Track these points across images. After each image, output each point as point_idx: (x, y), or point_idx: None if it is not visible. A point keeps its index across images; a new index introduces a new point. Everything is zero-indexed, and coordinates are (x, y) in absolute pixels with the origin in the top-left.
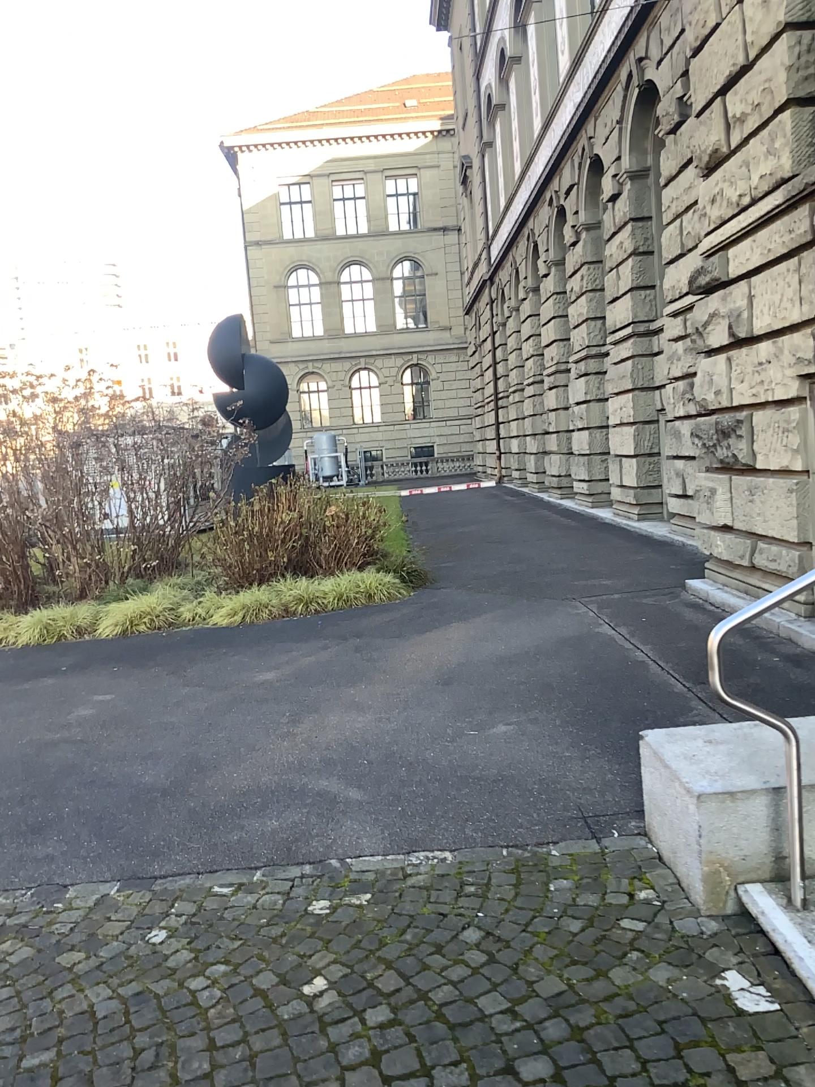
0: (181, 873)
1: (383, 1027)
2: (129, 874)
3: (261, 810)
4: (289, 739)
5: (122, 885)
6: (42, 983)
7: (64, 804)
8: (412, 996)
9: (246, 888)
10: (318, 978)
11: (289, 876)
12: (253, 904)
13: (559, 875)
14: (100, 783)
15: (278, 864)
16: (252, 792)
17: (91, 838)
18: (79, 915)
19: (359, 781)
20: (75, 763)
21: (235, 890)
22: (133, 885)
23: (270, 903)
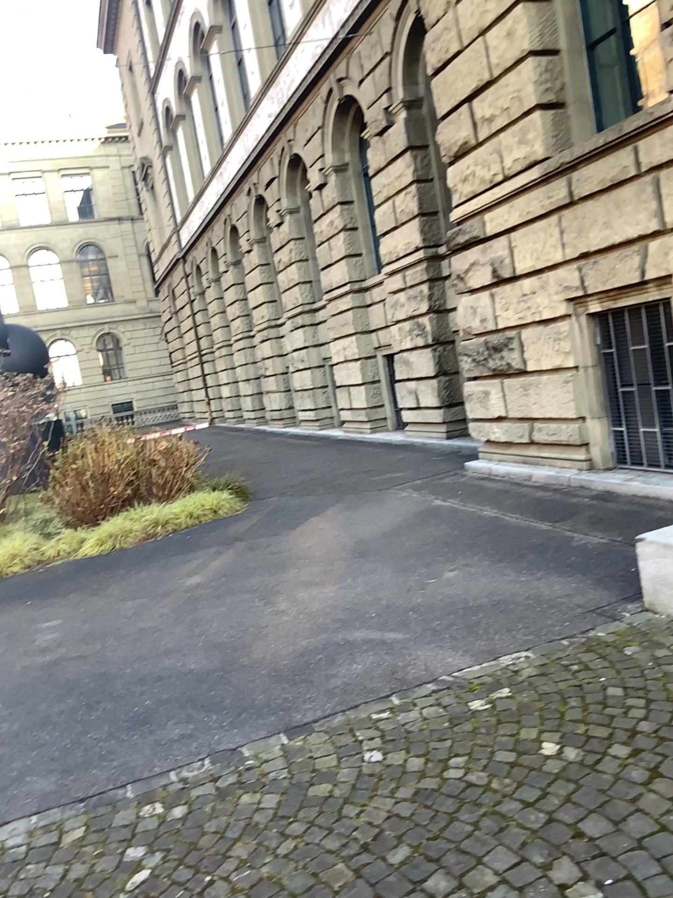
0: (329, 716)
1: (635, 756)
2: (283, 728)
3: (333, 663)
4: (286, 614)
5: (290, 735)
6: (326, 811)
7: (146, 699)
8: (630, 734)
9: (402, 710)
10: (548, 744)
11: (425, 694)
12: (422, 718)
13: (625, 645)
14: (158, 677)
15: (403, 690)
16: (306, 654)
17: (210, 714)
18: (284, 763)
19: (388, 628)
20: (109, 670)
21: (394, 714)
22: (300, 733)
23: (436, 714)
